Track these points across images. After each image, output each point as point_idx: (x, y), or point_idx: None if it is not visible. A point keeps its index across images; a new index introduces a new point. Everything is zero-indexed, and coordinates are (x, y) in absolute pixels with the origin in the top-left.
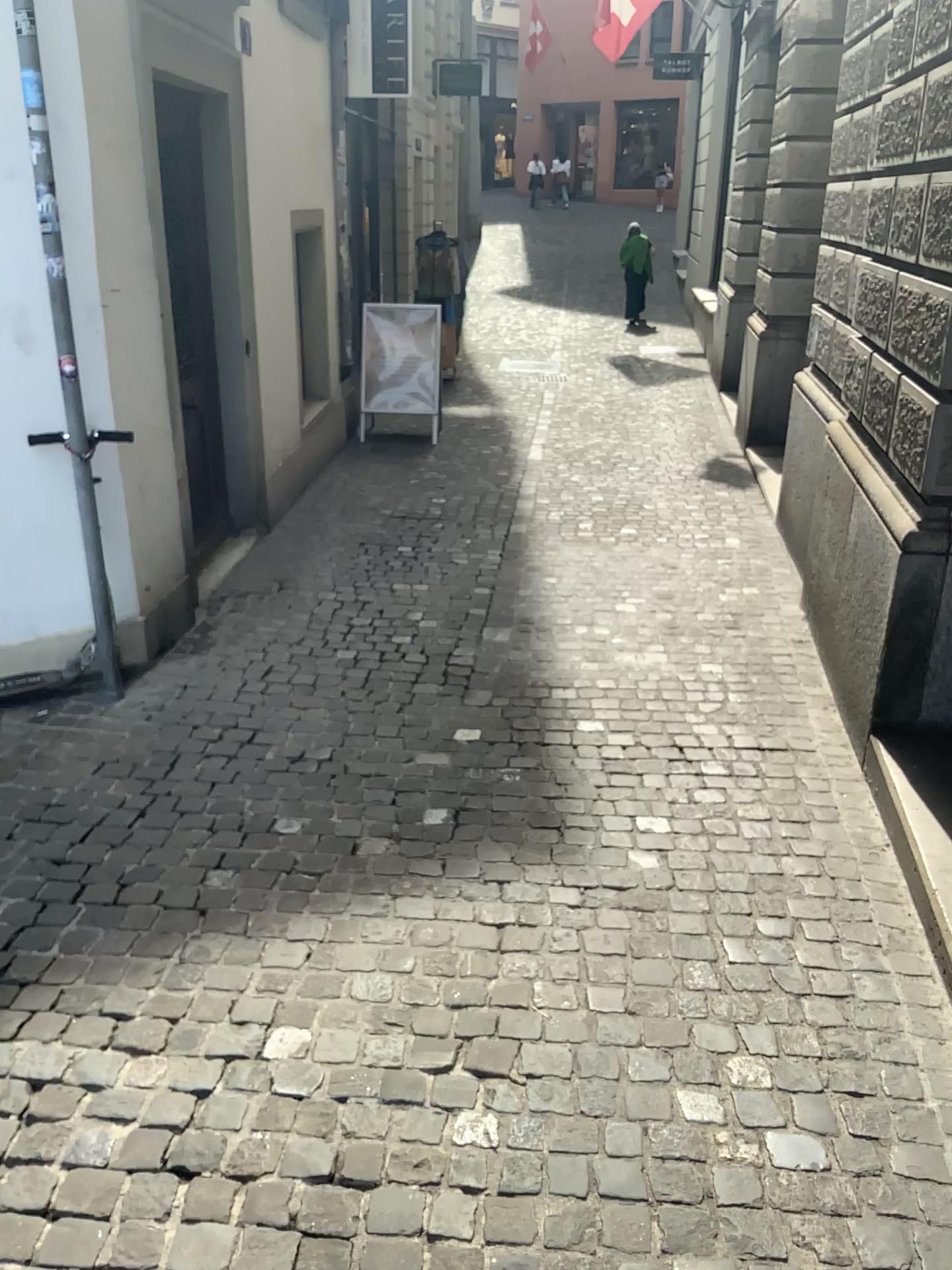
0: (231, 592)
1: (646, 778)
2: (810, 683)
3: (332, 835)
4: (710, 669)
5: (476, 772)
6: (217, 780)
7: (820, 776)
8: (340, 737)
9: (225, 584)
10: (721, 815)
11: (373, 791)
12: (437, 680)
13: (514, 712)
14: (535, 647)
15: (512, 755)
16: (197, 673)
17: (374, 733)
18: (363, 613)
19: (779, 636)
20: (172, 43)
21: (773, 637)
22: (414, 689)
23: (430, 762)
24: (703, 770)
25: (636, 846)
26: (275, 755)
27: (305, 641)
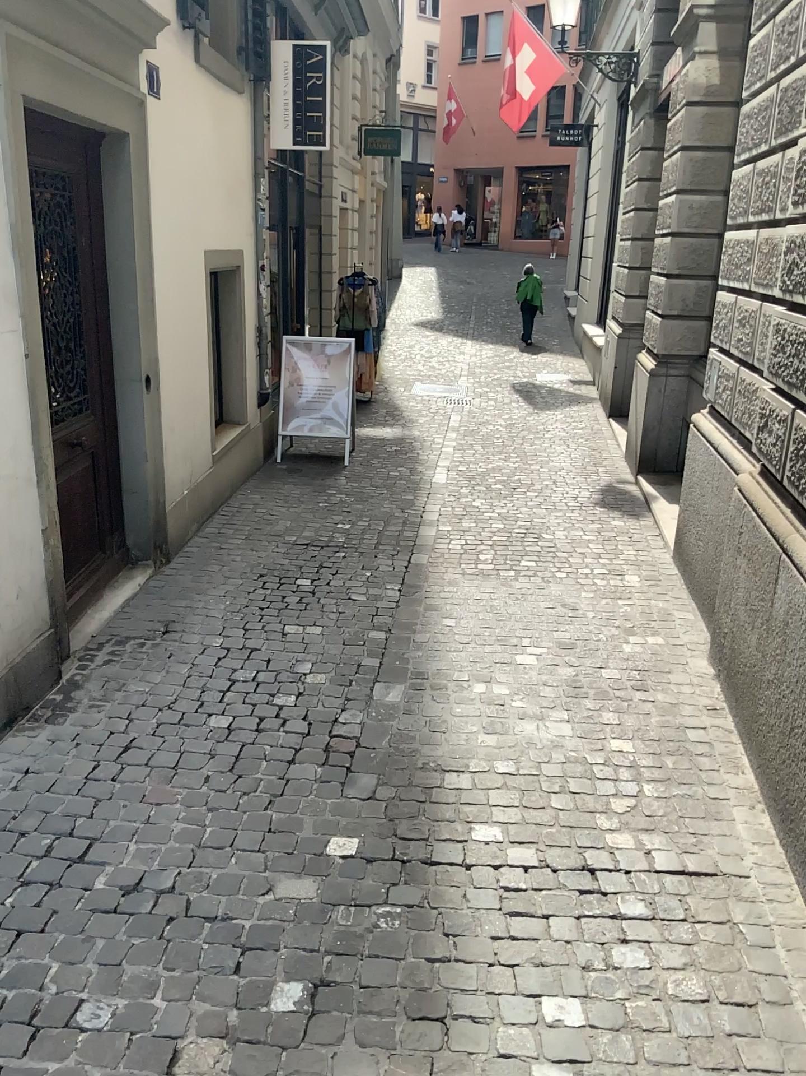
0: (111, 640)
1: (552, 924)
2: (731, 769)
3: (150, 1032)
4: (620, 748)
5: (347, 911)
6: (25, 927)
7: (761, 923)
8: (191, 851)
9: (106, 630)
10: (647, 996)
11: (216, 945)
12: (316, 763)
13: (400, 811)
14: (428, 715)
15: (392, 883)
16: (47, 750)
17: (233, 843)
18: (249, 666)
19: (691, 703)
20: (56, 74)
21: (685, 703)
22: (289, 776)
23: (294, 894)
24: (621, 911)
25: (541, 1057)
26: (107, 882)
27: (179, 705)
